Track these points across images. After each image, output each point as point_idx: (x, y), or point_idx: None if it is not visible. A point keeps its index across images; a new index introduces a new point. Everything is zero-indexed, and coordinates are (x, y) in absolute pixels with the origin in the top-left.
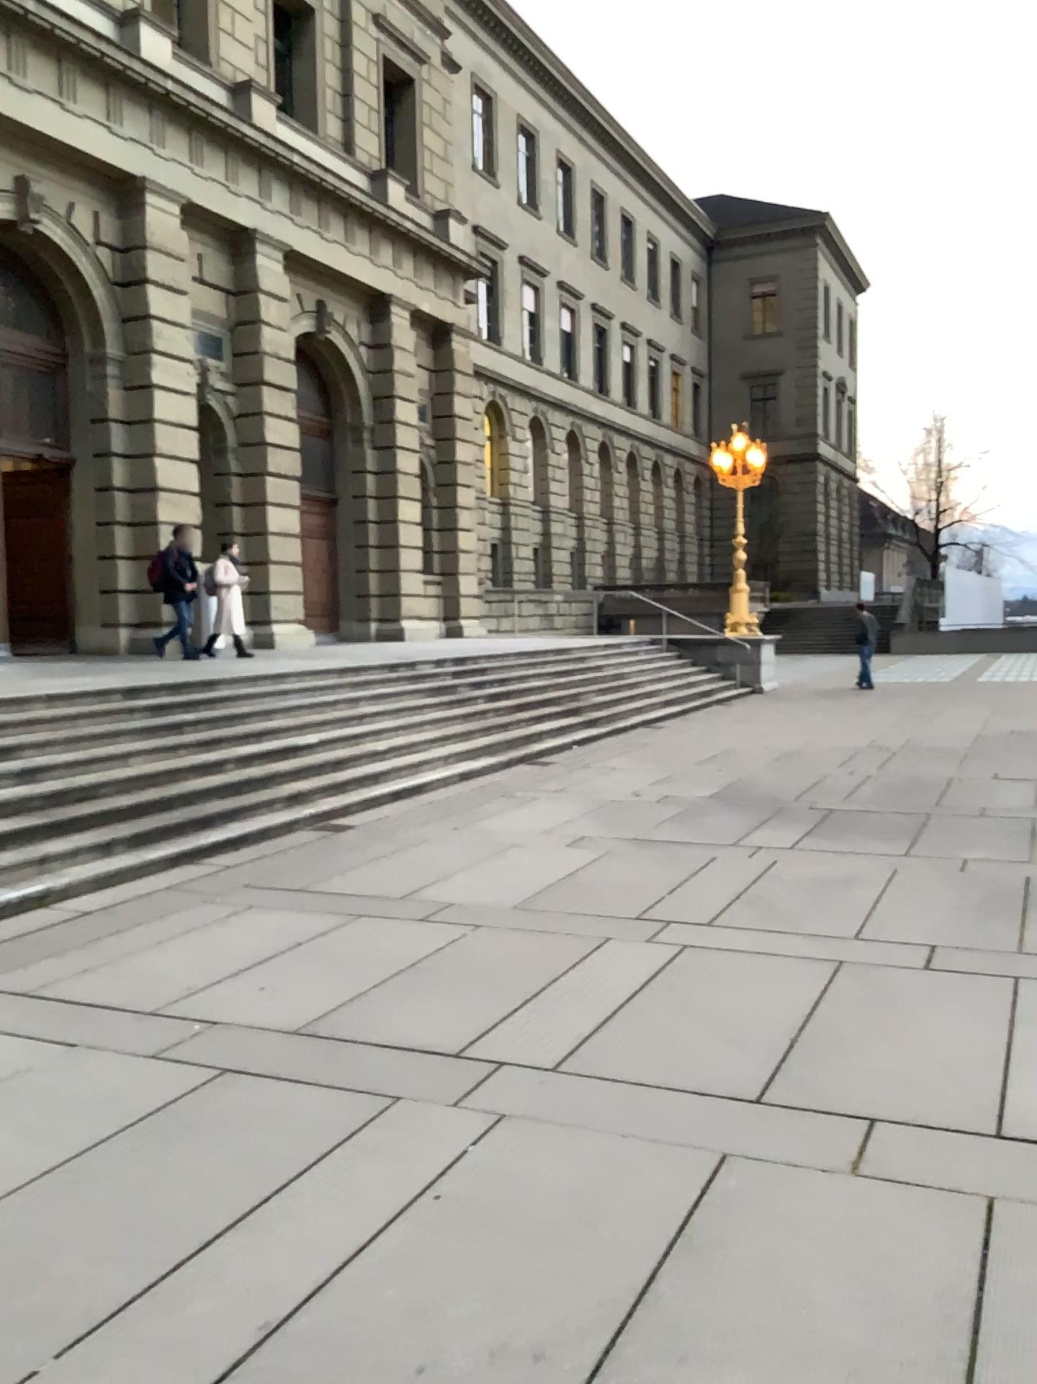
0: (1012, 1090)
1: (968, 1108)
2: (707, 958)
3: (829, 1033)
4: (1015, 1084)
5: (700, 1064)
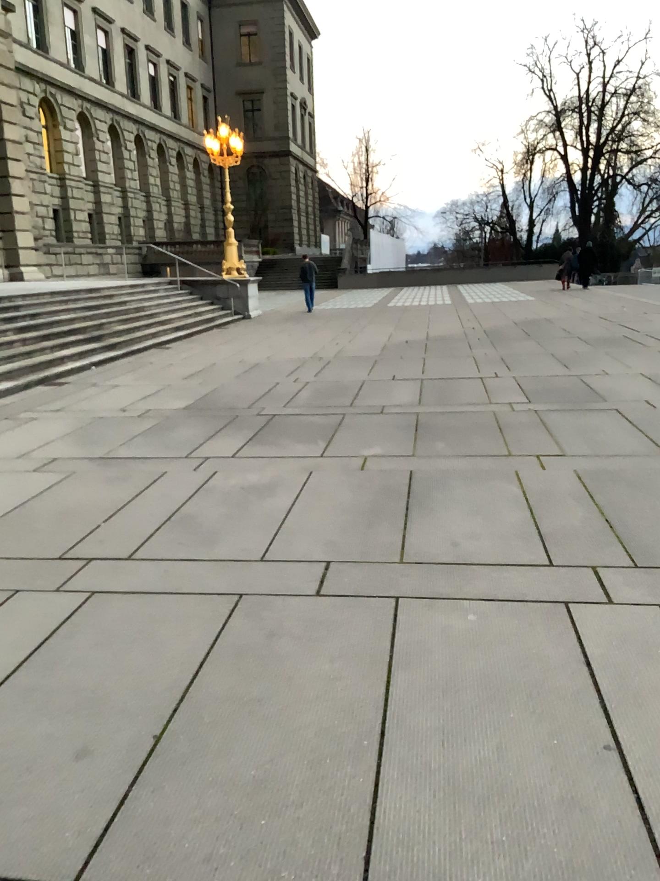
0: (381, 793)
1: (330, 843)
2: (108, 607)
3: (202, 714)
4: (385, 782)
5: (37, 797)
